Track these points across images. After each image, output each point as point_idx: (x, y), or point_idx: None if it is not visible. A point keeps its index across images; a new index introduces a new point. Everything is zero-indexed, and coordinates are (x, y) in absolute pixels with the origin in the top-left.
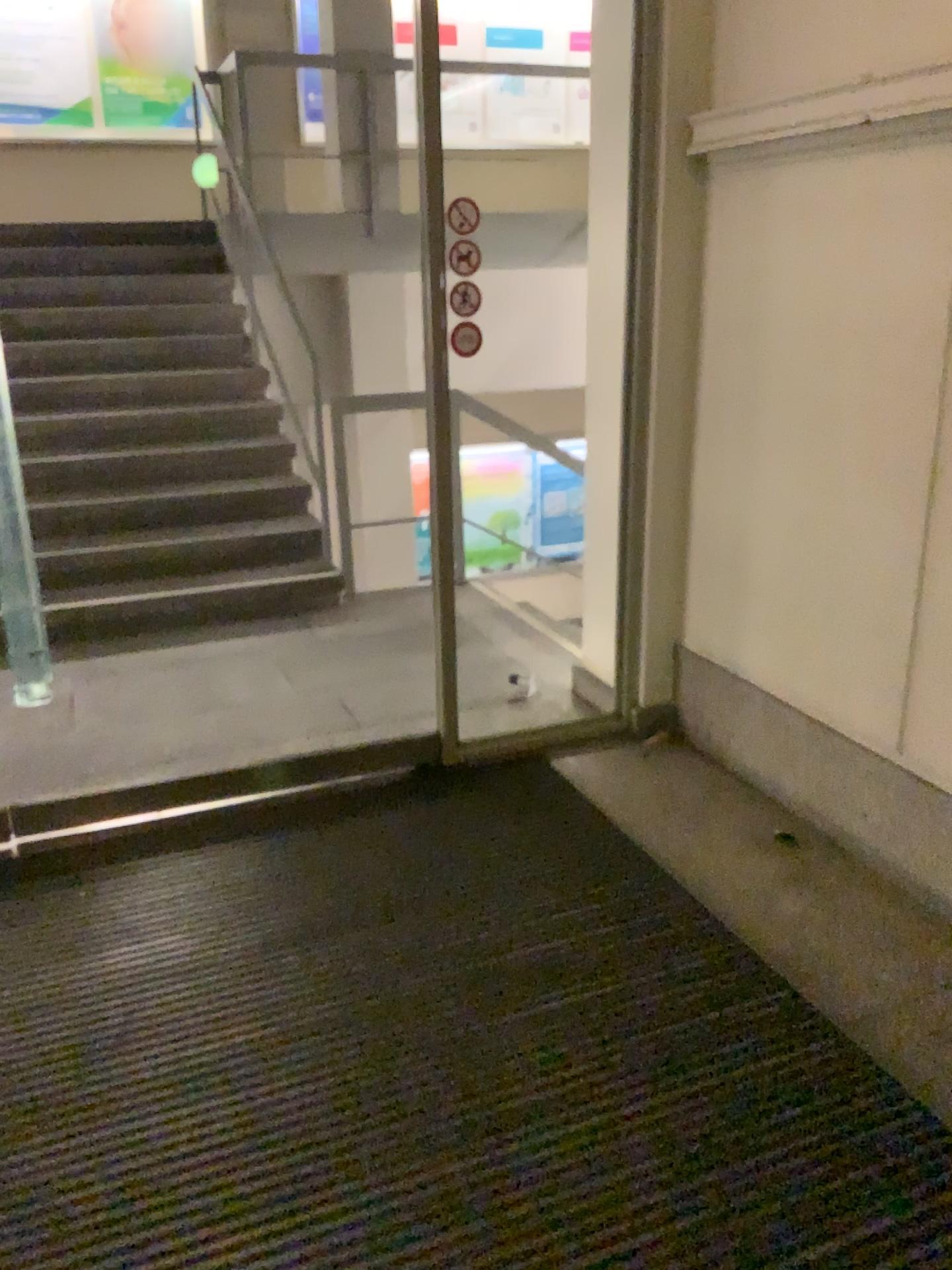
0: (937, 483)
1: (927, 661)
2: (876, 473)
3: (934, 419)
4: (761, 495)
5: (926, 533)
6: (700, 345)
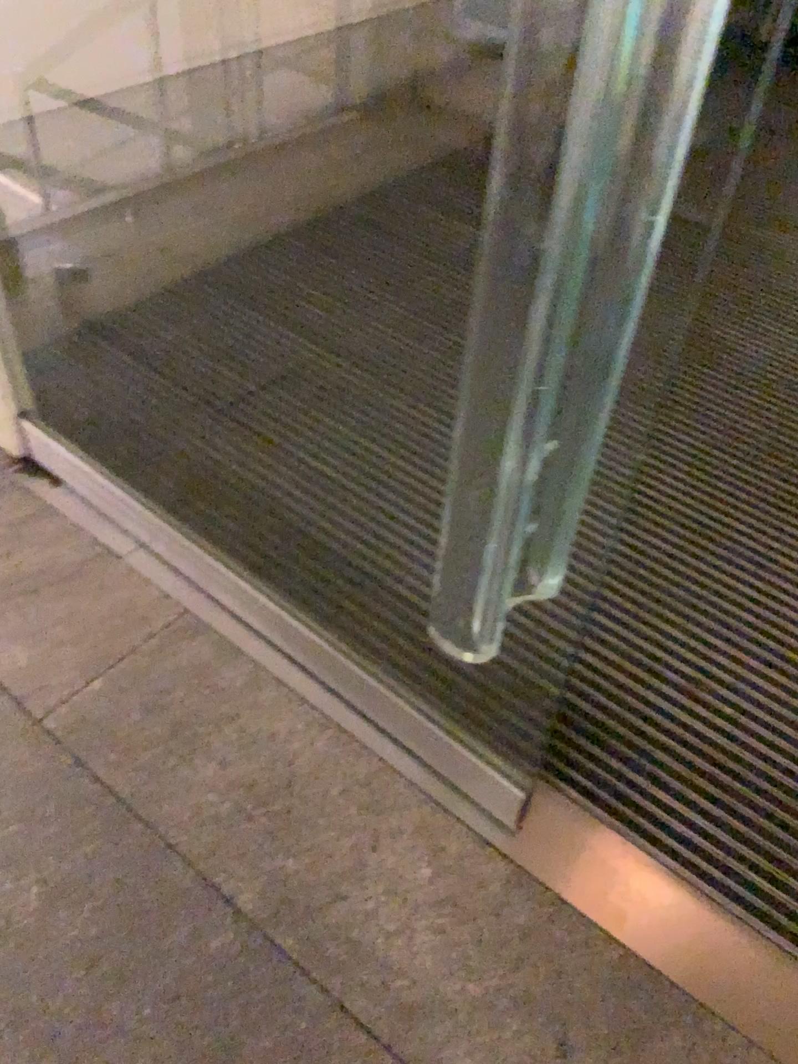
0: None
1: None
2: None
3: None
4: None
5: None
6: None
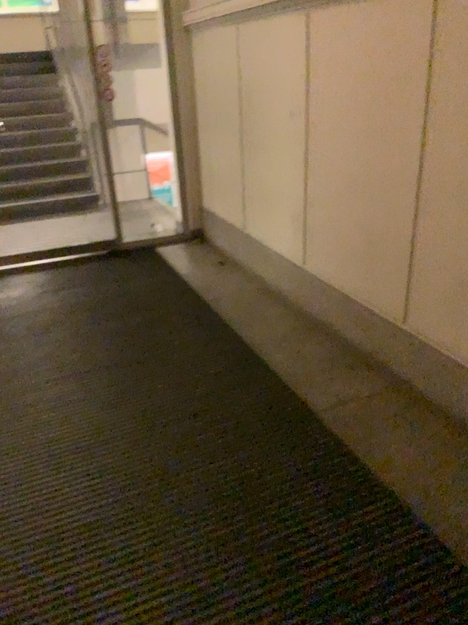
0: (242, 136)
1: (246, 195)
2: (232, 135)
3: (239, 115)
4: (212, 147)
5: (242, 153)
6: (195, 95)
